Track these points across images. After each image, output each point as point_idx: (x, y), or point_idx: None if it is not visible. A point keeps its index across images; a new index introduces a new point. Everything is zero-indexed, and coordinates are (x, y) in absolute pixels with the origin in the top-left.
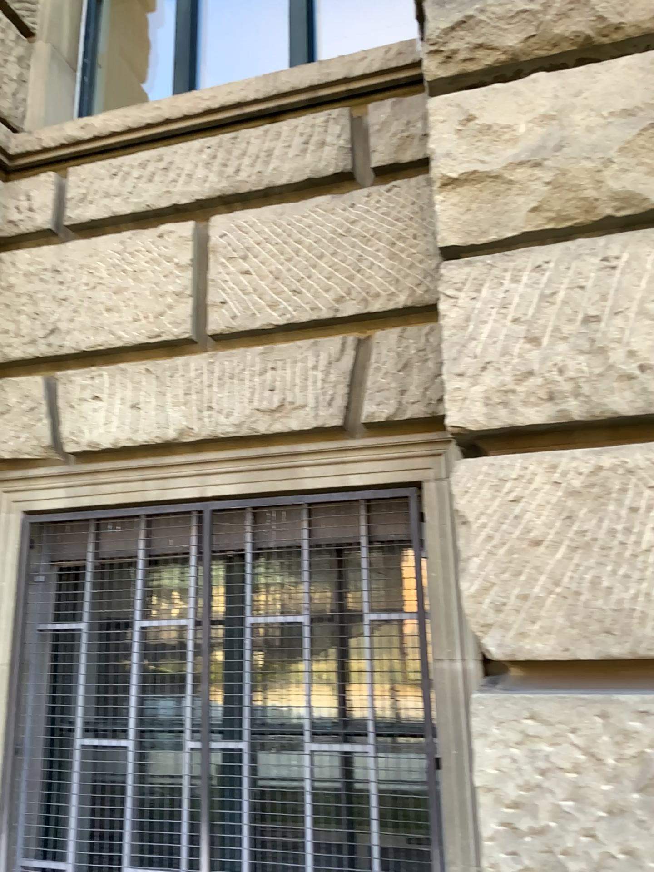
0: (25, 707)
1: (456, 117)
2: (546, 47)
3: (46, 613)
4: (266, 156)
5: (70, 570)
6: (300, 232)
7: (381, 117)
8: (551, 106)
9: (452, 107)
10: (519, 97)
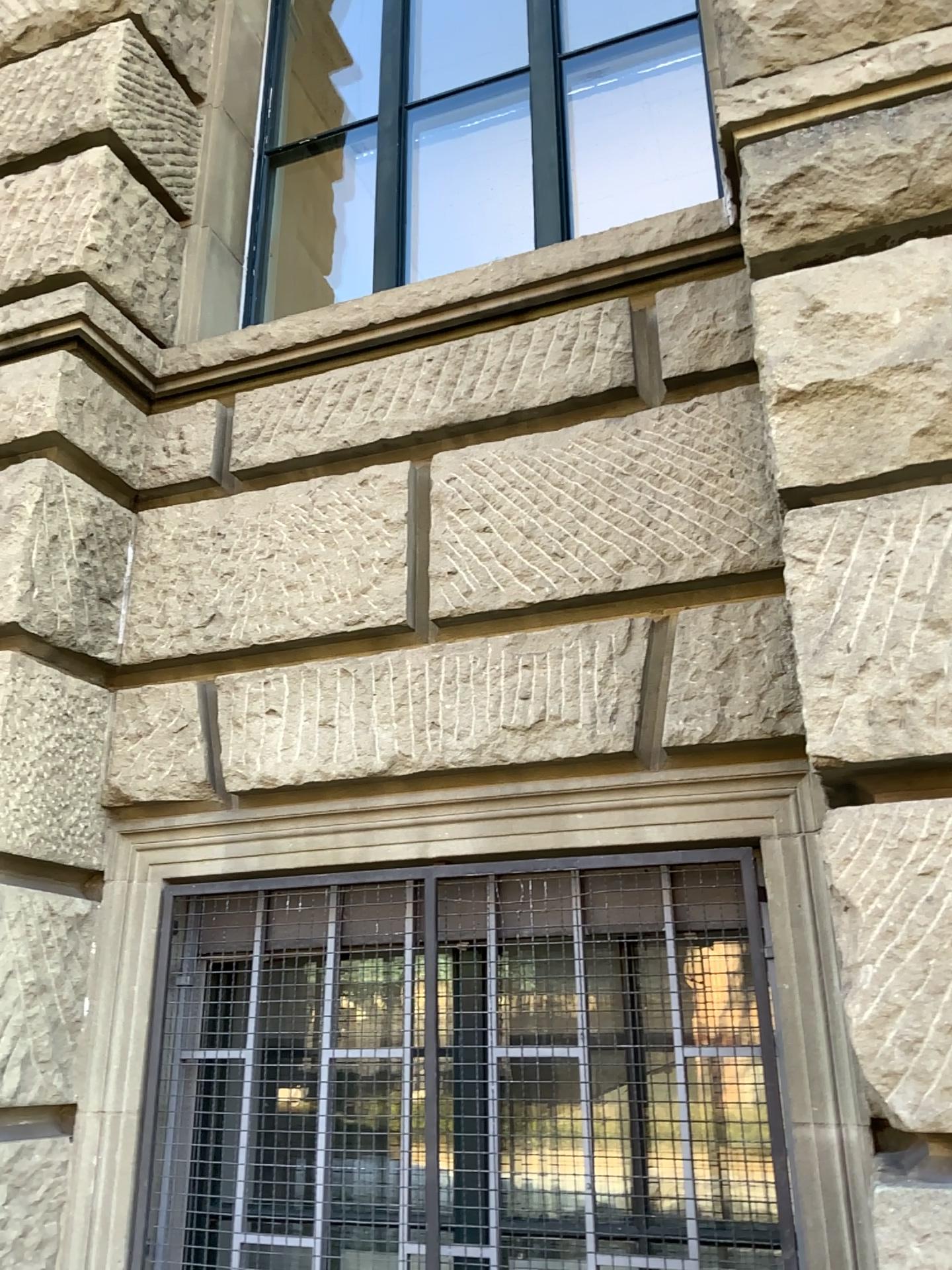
0: (159, 1180)
1: (794, 304)
2: (923, 202)
3: (191, 1033)
4: (511, 367)
5: (227, 969)
6: (562, 471)
7: (675, 308)
8: (936, 283)
9: (787, 291)
10: (888, 274)
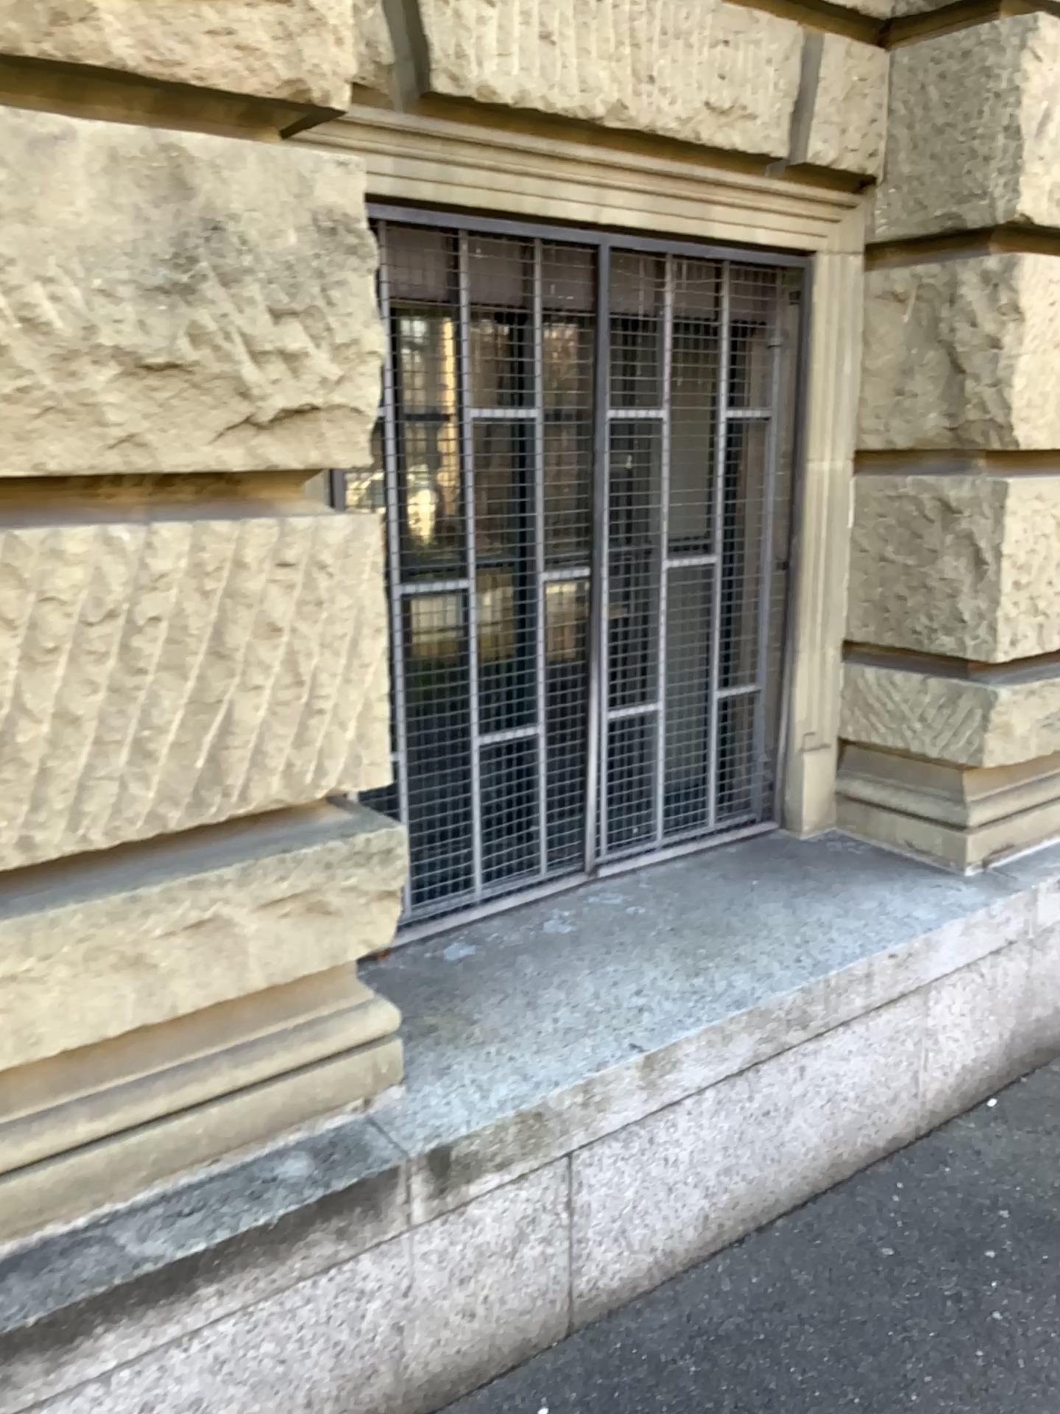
0: None
1: None
2: None
3: None
4: None
5: None
6: None
7: None
8: None
9: None
10: None
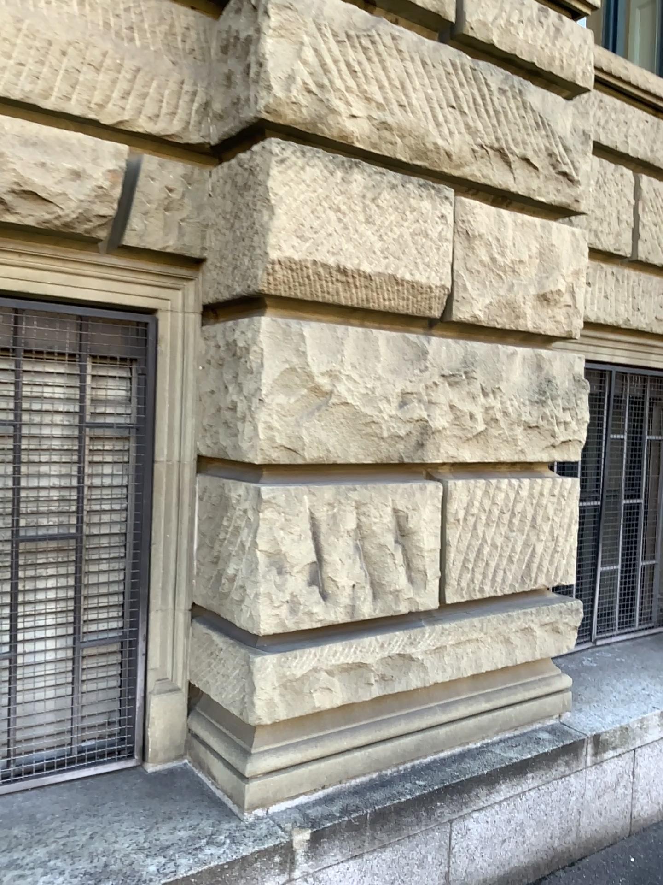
0: None
1: None
2: None
3: None
4: None
5: None
6: None
7: None
8: None
9: None
10: None
